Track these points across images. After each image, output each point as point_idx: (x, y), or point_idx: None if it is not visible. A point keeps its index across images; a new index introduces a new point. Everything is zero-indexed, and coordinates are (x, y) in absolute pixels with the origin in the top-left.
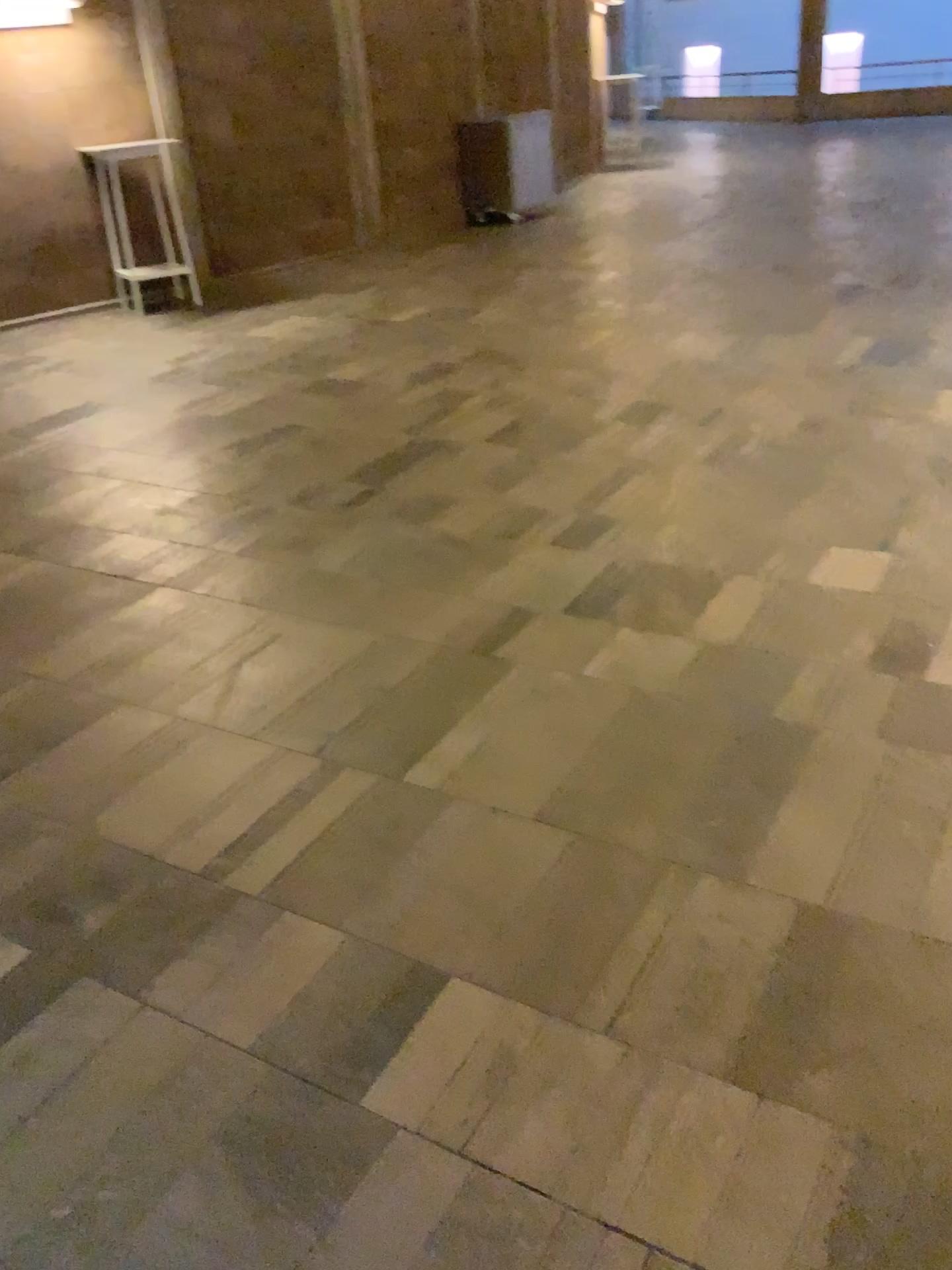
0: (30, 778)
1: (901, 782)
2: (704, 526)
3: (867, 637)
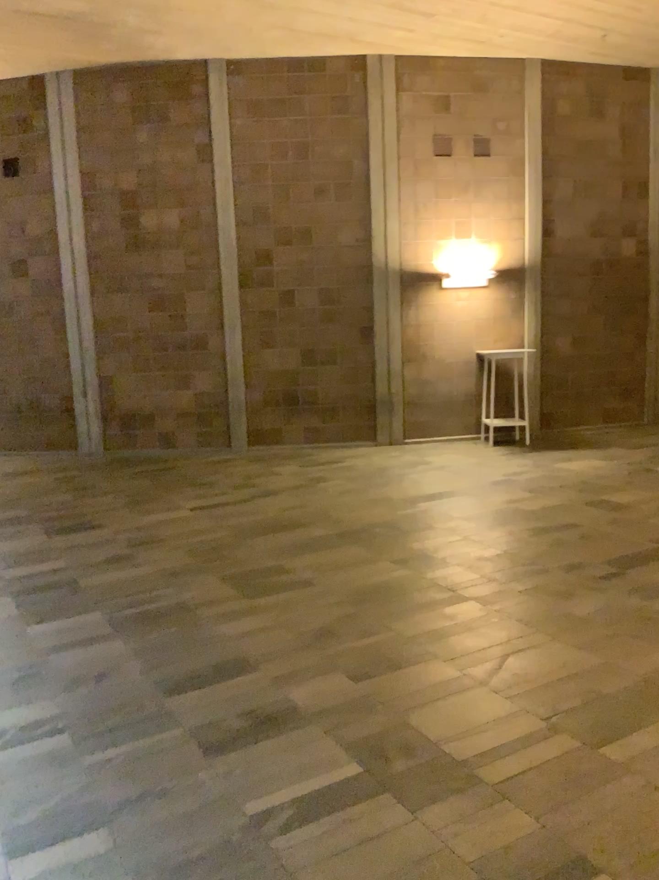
0: (382, 683)
1: None
2: None
3: None
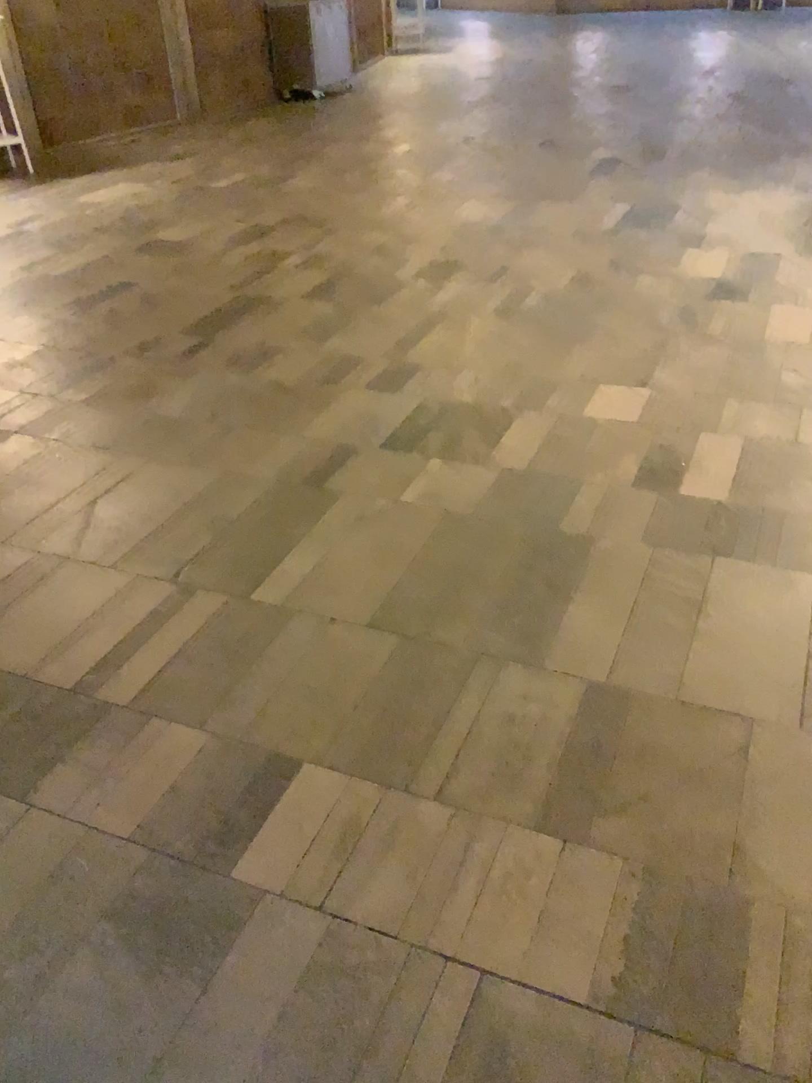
0: None
1: (665, 579)
2: (496, 369)
3: (634, 460)
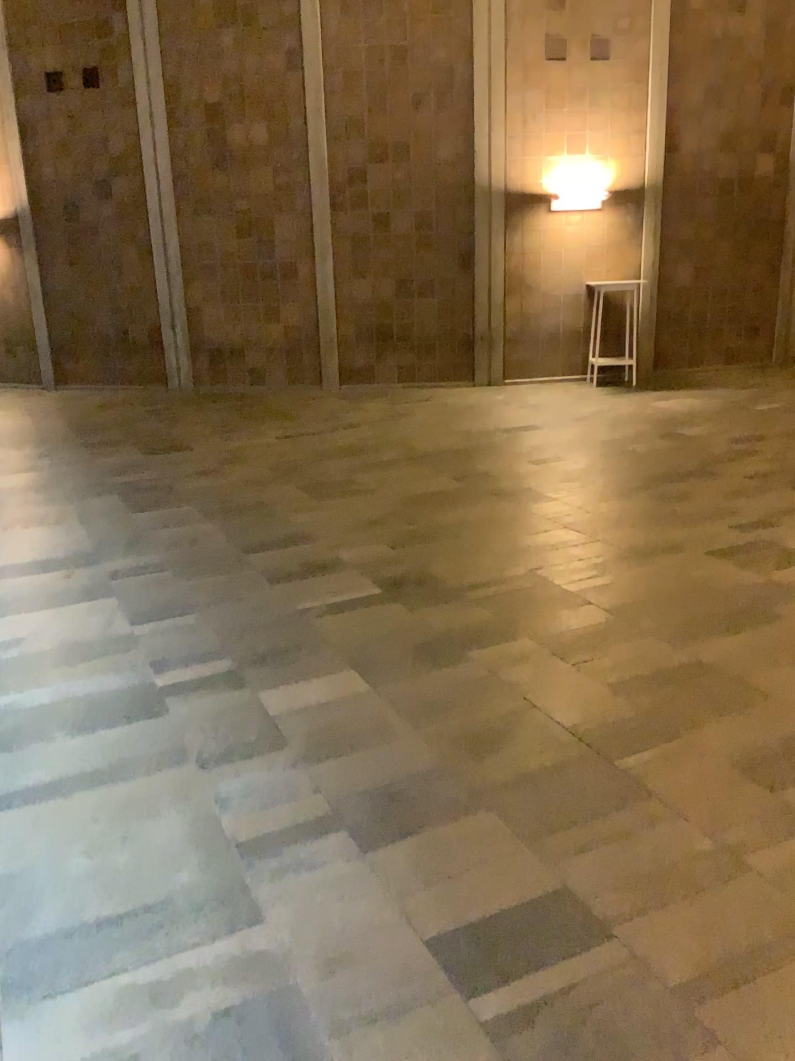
0: (416, 551)
1: None
2: None
3: None
